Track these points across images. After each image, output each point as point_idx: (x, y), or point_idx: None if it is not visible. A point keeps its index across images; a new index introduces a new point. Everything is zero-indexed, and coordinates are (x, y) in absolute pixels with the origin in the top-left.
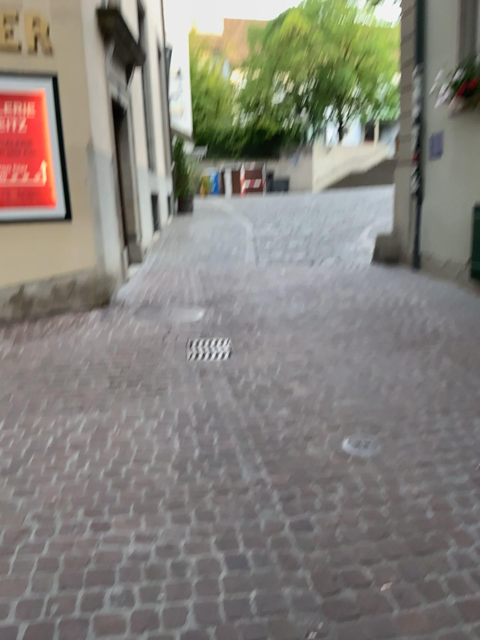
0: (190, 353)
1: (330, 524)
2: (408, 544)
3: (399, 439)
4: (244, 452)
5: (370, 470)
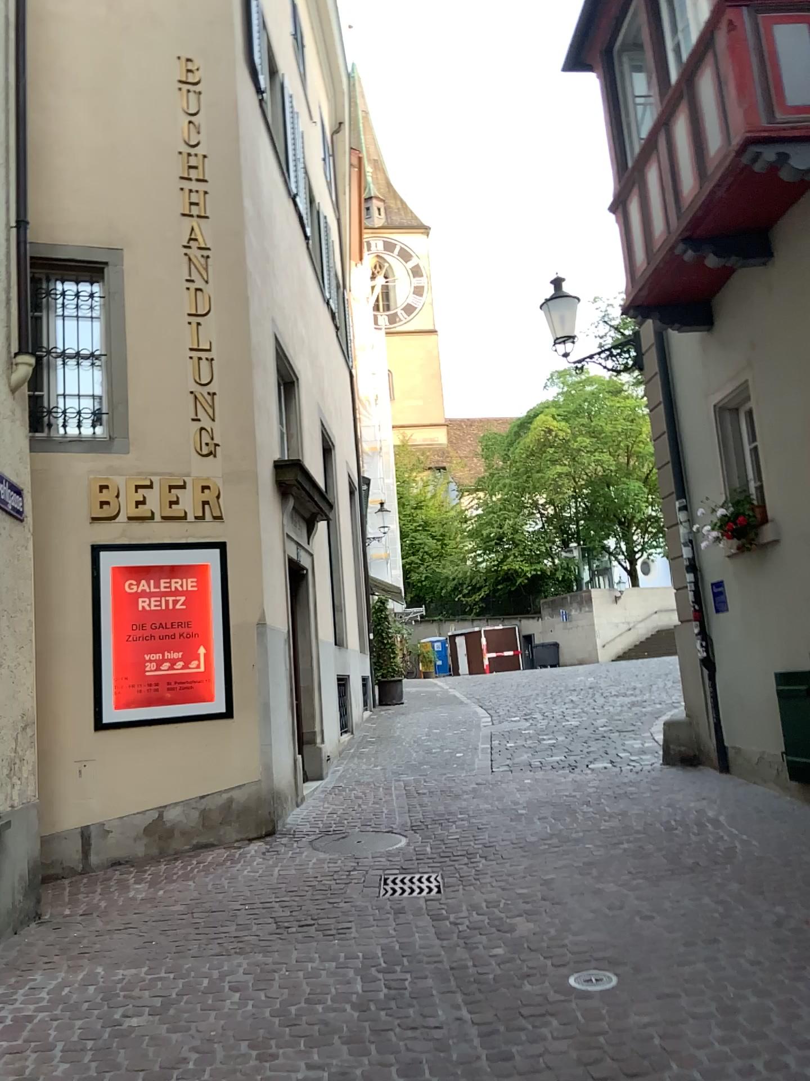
0: (384, 887)
1: (532, 1051)
2: (619, 1065)
3: (639, 972)
4: (443, 989)
5: (593, 1002)
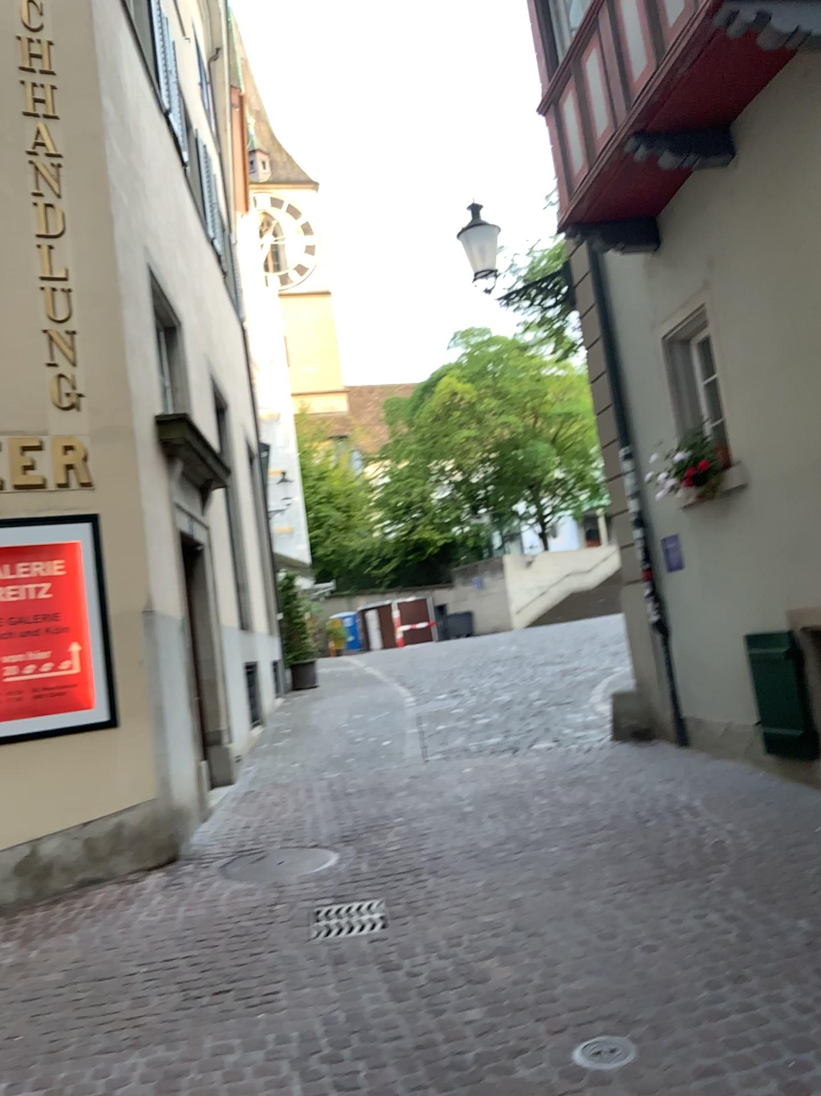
0: (317, 927)
1: None
2: None
3: (663, 1036)
4: (410, 1087)
5: (616, 1095)
